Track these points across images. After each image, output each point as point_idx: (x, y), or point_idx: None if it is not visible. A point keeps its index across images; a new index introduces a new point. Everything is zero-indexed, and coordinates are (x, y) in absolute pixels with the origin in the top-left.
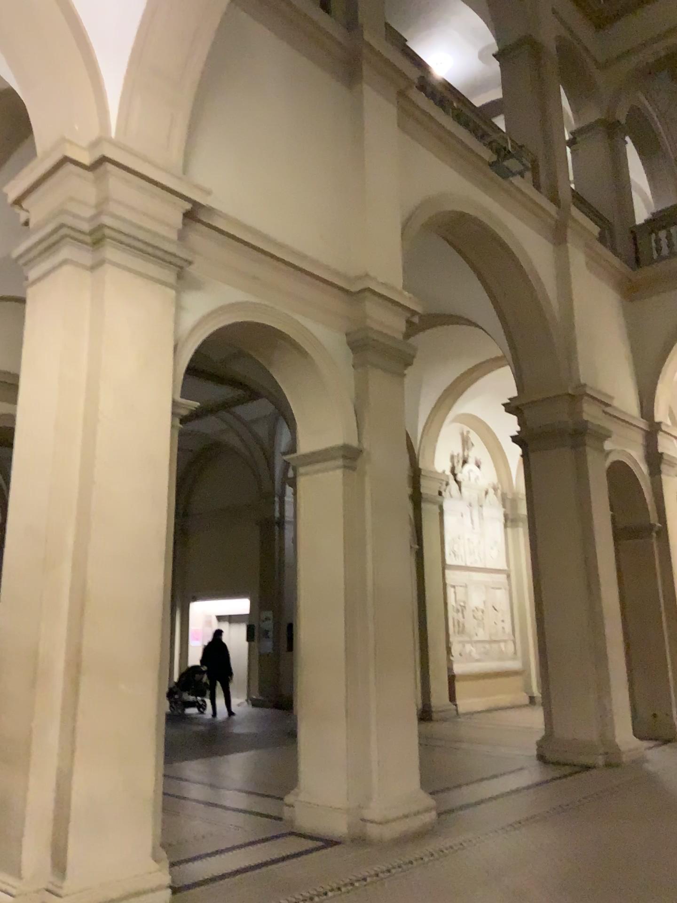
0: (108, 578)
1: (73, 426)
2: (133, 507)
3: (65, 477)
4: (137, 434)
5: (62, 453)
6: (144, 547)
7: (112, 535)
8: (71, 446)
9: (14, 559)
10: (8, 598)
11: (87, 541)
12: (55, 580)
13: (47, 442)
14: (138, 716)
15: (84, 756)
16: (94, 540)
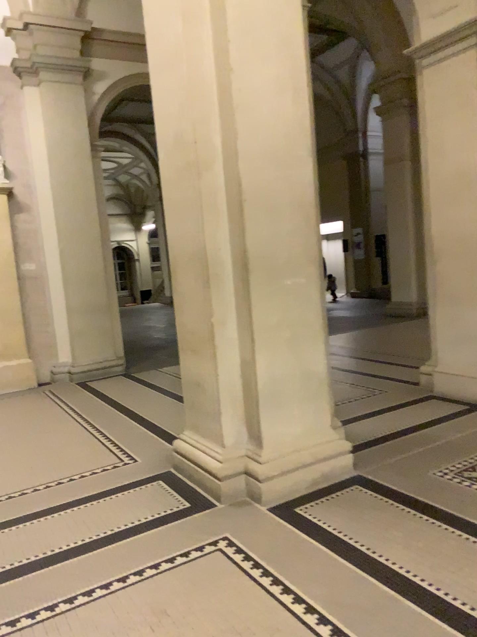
0: (259, 178)
1: (199, 12)
2: (274, 98)
3: (200, 73)
4: (268, 11)
5: (193, 47)
6: (292, 142)
7: (257, 132)
8: (200, 36)
9: (166, 172)
10: (168, 210)
11: (234, 139)
12: (208, 185)
13: (175, 39)
14: (307, 310)
15: (262, 349)
16: (241, 138)
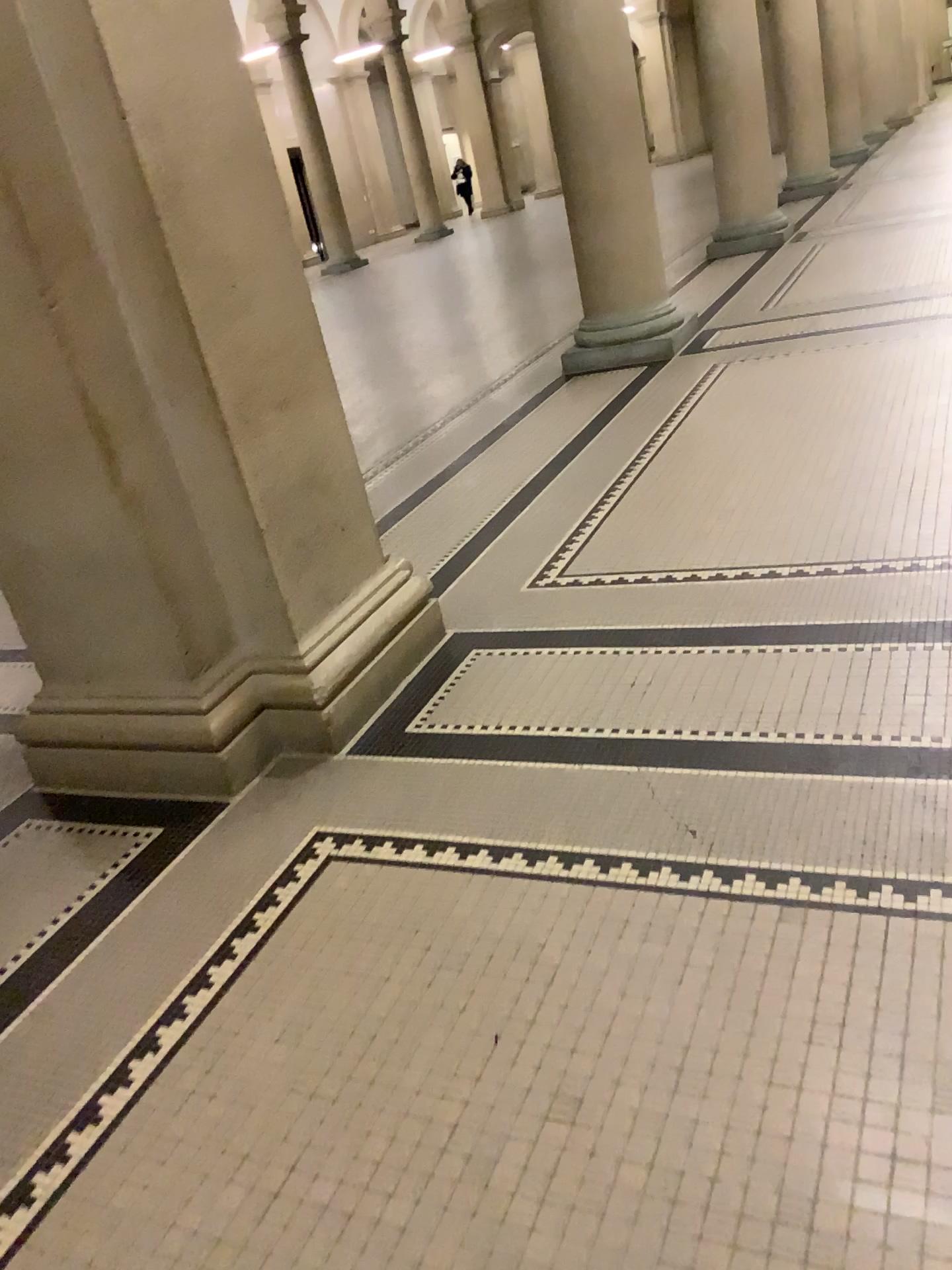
0: None
1: None
2: None
3: None
4: None
5: None
6: None
7: None
8: None
9: None
10: None
11: None
12: None
13: None
14: None
15: None
16: None
